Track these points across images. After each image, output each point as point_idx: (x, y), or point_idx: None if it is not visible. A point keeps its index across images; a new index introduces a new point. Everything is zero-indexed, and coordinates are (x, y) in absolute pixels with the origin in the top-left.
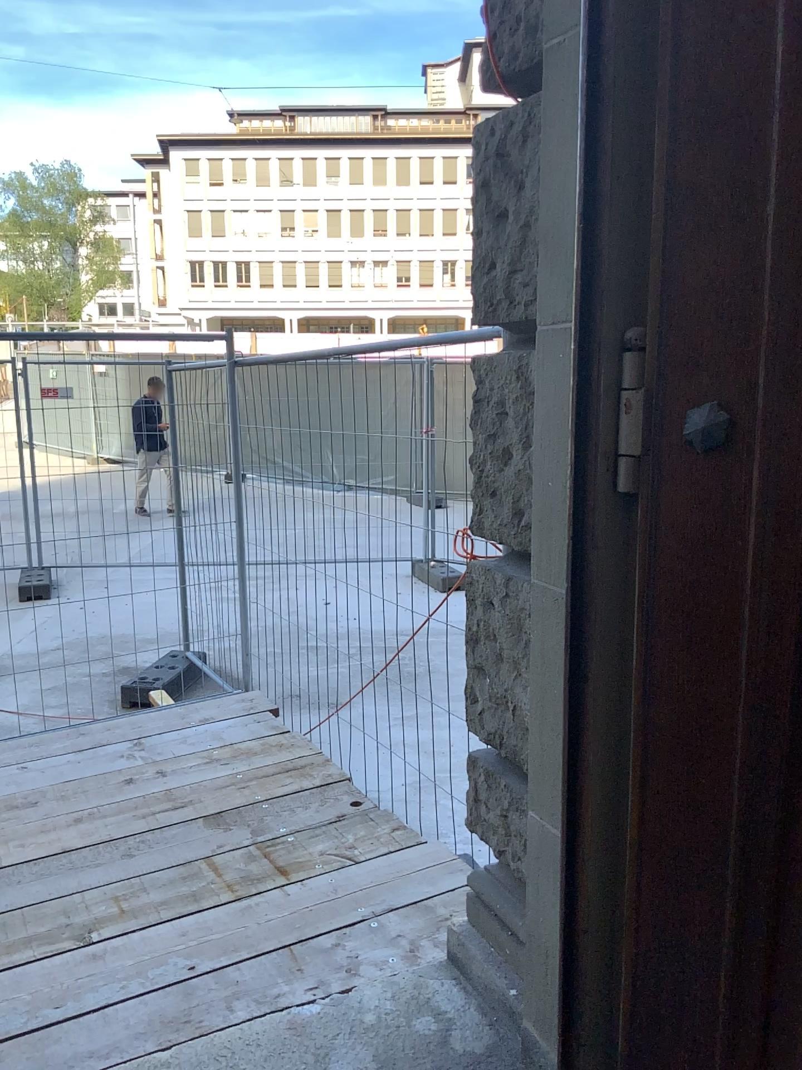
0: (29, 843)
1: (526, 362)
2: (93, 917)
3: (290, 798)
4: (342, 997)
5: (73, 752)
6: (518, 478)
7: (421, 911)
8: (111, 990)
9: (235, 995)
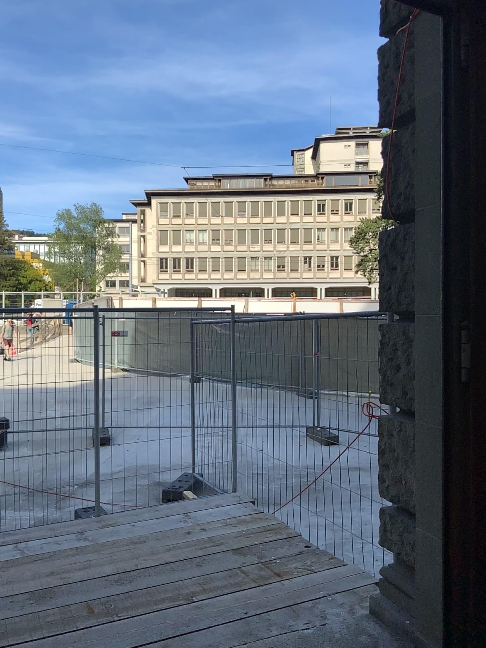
0: (150, 557)
1: (411, 329)
2: (193, 589)
3: (274, 543)
4: (323, 627)
5: (158, 518)
6: (407, 378)
7: (353, 594)
8: (211, 619)
9: (271, 624)
